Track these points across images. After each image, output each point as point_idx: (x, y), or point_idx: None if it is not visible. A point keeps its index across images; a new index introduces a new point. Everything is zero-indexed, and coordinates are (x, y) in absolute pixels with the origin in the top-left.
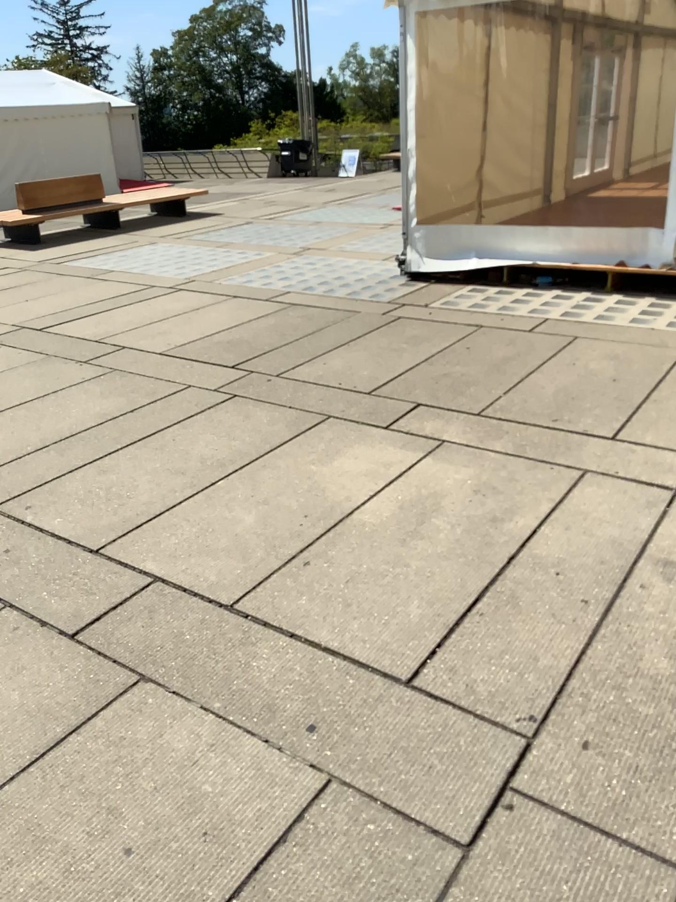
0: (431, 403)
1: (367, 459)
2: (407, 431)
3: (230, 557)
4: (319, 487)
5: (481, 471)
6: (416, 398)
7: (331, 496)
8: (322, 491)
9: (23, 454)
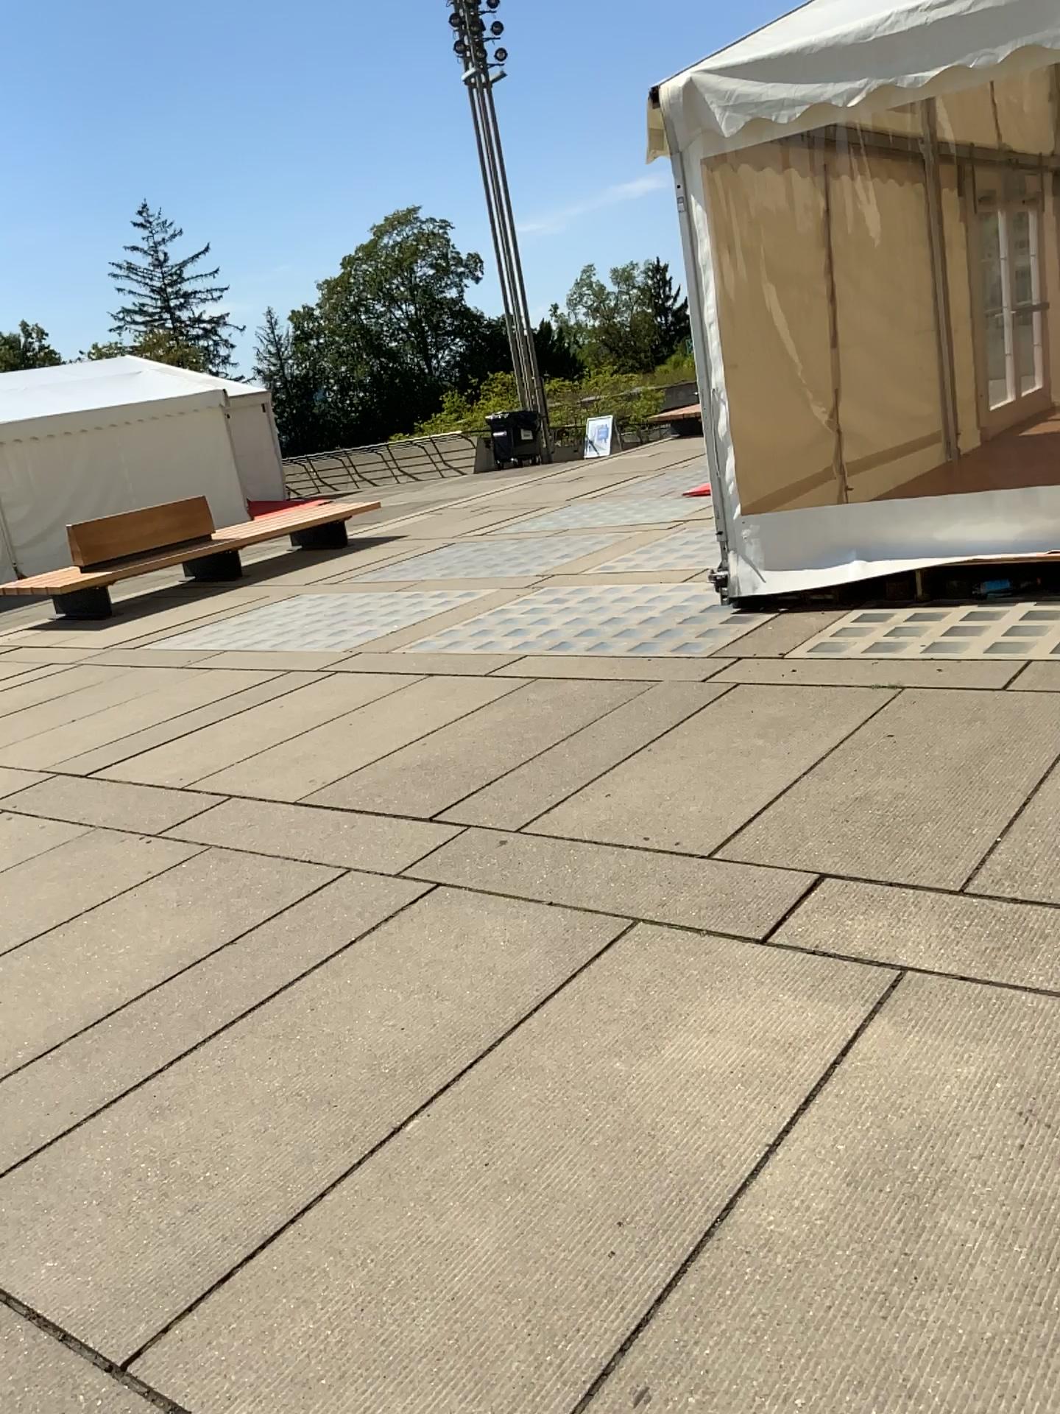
0: (855, 875)
1: (747, 1041)
2: (820, 953)
3: (451, 1387)
4: (647, 1131)
5: (1025, 1058)
6: (819, 866)
7: (682, 1161)
8: (658, 1145)
9: (5, 1078)
